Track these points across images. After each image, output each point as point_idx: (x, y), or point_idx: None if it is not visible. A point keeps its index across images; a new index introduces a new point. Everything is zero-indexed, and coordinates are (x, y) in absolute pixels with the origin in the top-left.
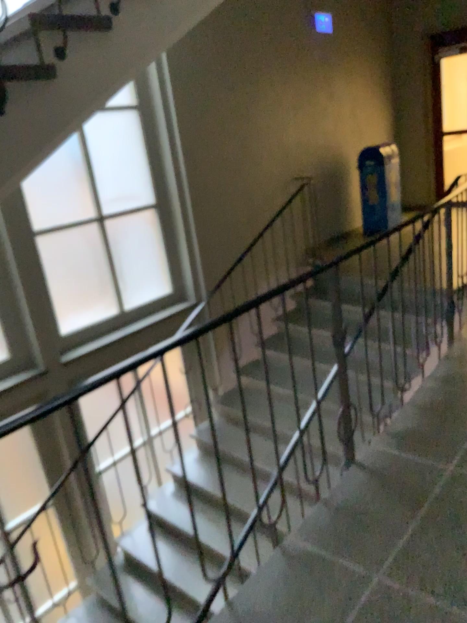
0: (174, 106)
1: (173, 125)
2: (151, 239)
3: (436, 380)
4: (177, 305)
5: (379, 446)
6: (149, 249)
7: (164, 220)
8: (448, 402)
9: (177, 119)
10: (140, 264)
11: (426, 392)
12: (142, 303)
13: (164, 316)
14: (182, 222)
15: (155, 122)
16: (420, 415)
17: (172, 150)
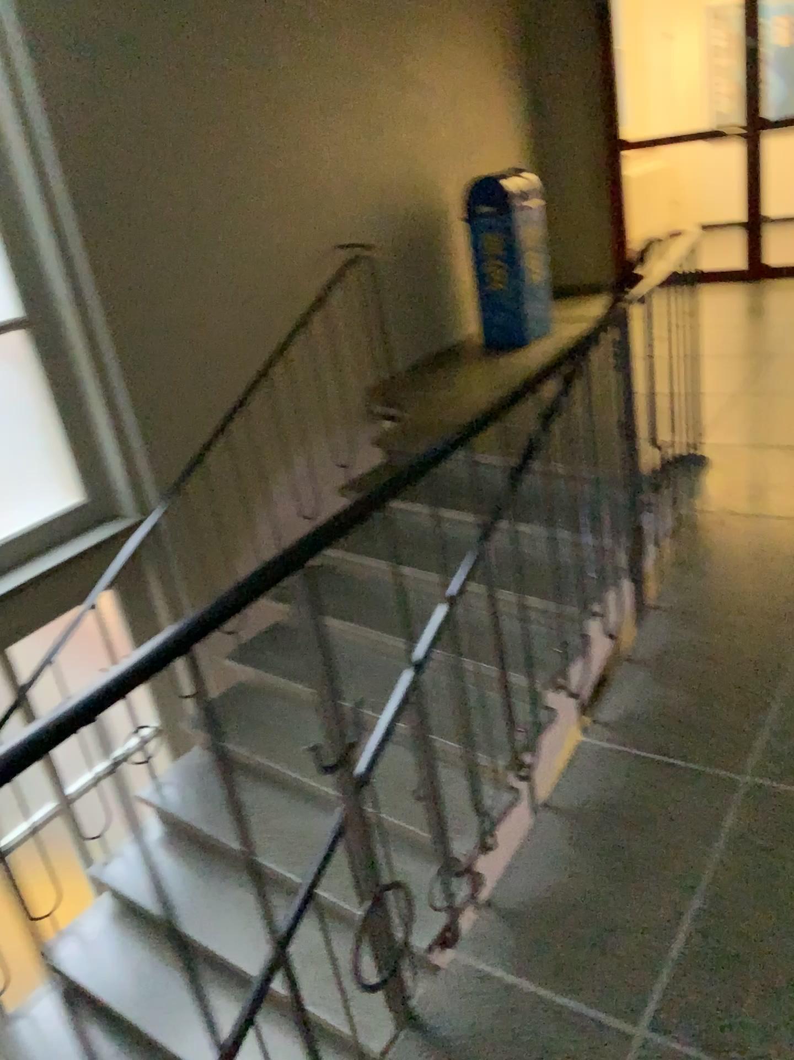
0: (42, 98)
1: (46, 143)
2: (27, 393)
3: (613, 735)
4: (99, 529)
5: (472, 964)
6: (25, 417)
7: (53, 352)
8: (638, 809)
9: (52, 128)
10: (3, 450)
11: (590, 773)
12: (18, 532)
13: (69, 556)
14: (93, 355)
15: (2, 136)
16: (575, 846)
17: (50, 198)
